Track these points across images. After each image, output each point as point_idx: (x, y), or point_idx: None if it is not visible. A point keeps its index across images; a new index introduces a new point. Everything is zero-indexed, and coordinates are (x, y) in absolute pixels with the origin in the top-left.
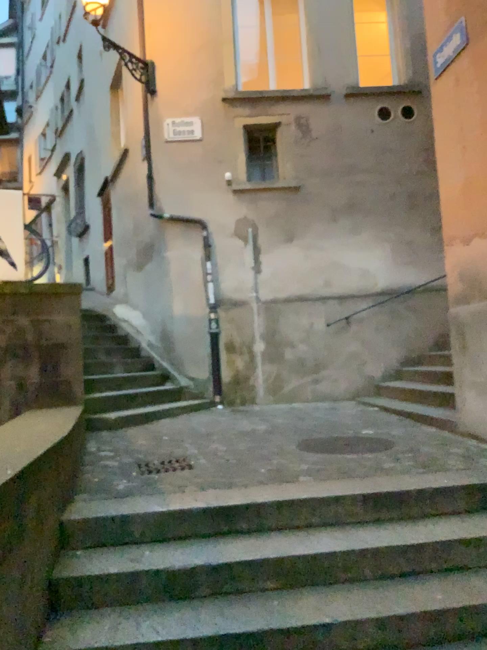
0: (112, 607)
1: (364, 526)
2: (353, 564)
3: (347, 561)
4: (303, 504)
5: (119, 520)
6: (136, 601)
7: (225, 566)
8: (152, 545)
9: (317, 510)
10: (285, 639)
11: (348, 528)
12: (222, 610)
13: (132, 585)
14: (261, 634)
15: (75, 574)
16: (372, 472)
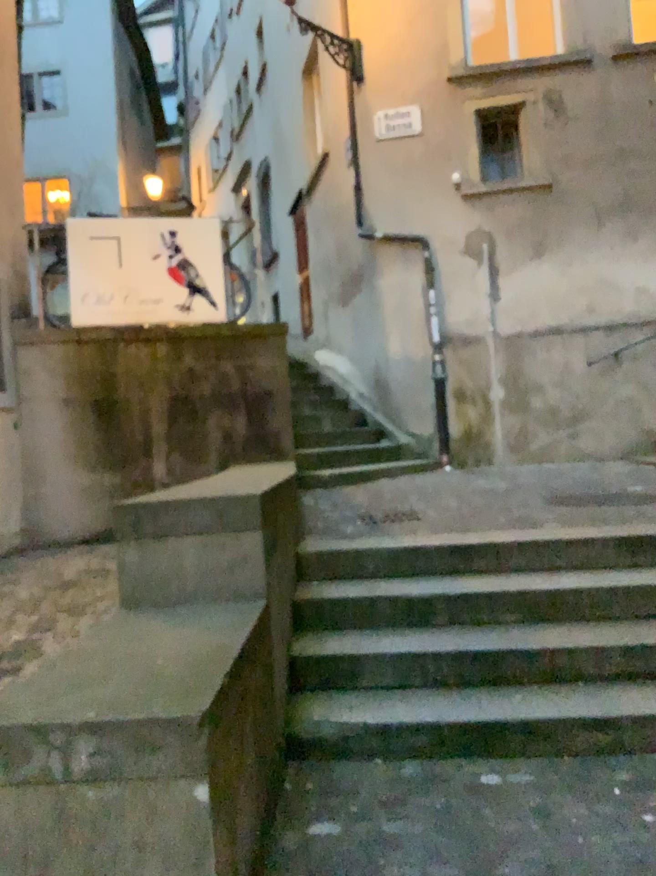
0: (353, 628)
1: (616, 568)
2: (601, 602)
3: (594, 598)
4: (546, 547)
5: (352, 556)
6: (375, 625)
7: (463, 599)
8: (387, 578)
9: (563, 553)
10: (526, 660)
11: (597, 569)
12: (461, 633)
13: (370, 612)
14: (501, 654)
15: (315, 598)
16: (629, 519)
